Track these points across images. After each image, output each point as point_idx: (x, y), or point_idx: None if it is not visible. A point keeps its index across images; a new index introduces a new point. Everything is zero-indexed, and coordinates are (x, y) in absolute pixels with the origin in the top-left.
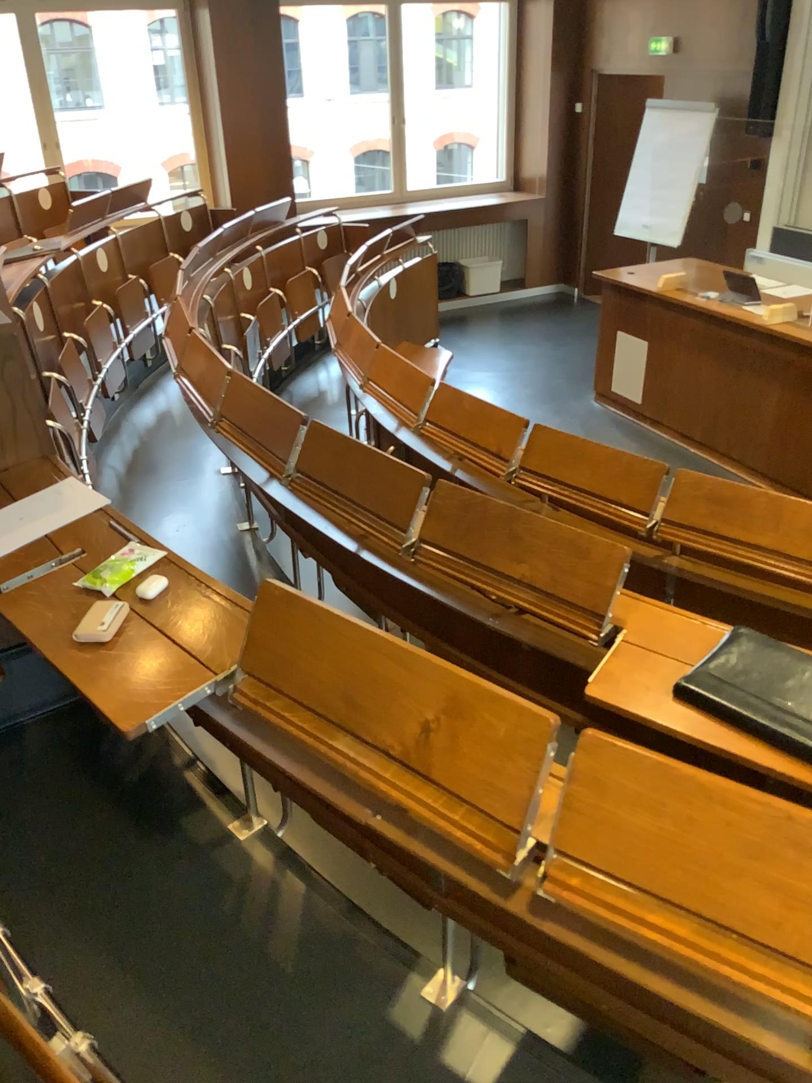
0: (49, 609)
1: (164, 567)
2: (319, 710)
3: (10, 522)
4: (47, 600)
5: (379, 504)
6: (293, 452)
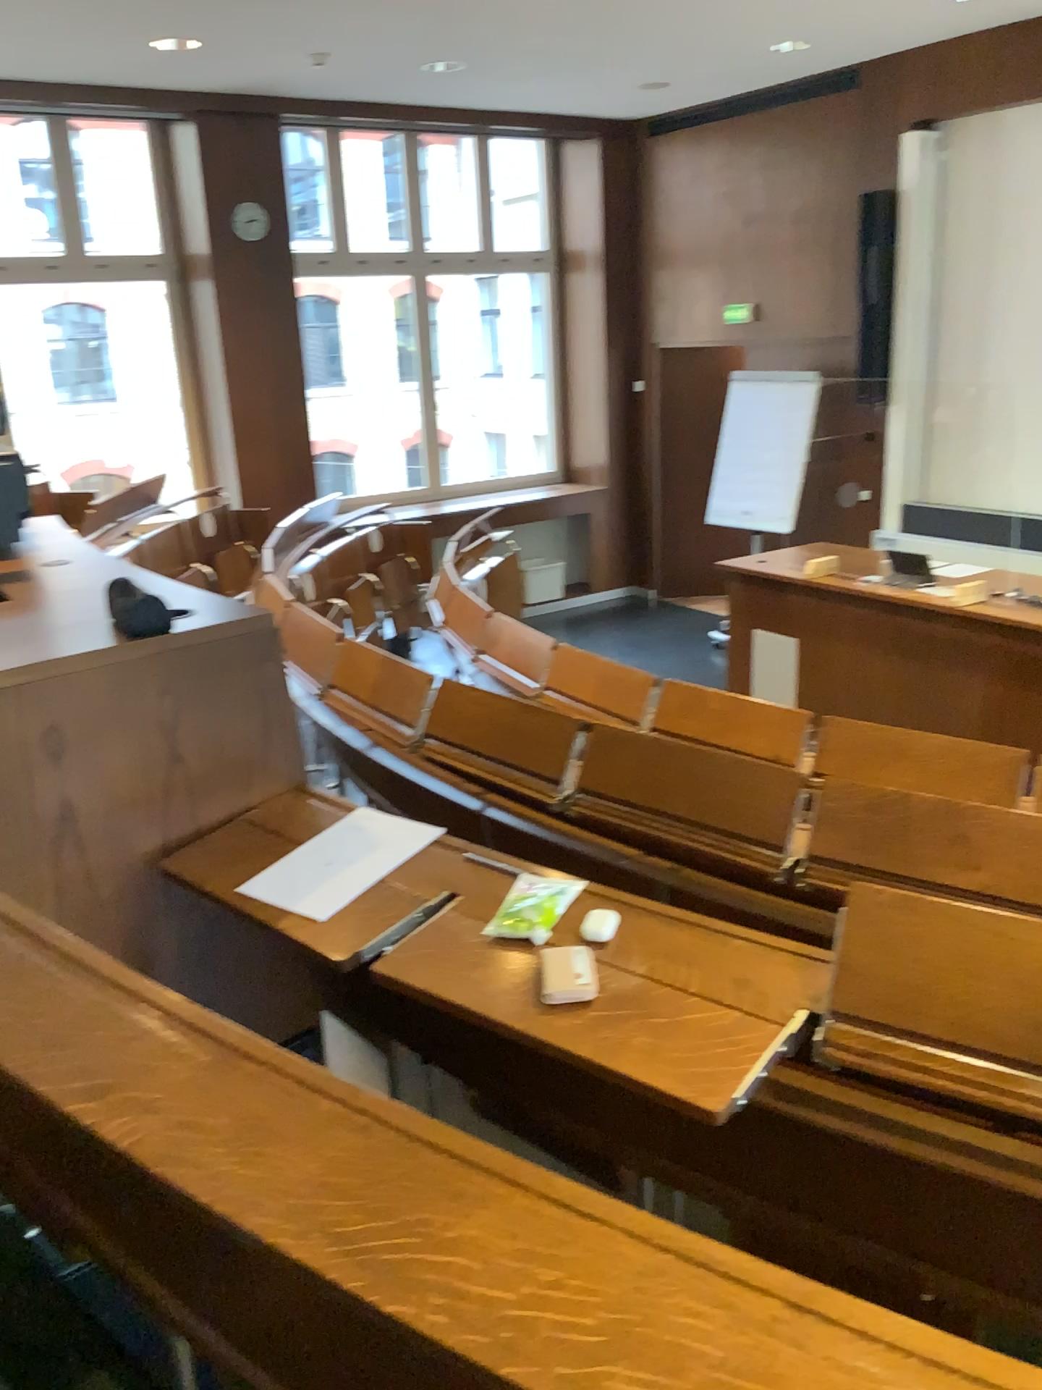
0: (467, 971)
1: (589, 903)
2: (974, 1048)
3: (309, 873)
4: (455, 960)
5: (724, 822)
6: (572, 770)
